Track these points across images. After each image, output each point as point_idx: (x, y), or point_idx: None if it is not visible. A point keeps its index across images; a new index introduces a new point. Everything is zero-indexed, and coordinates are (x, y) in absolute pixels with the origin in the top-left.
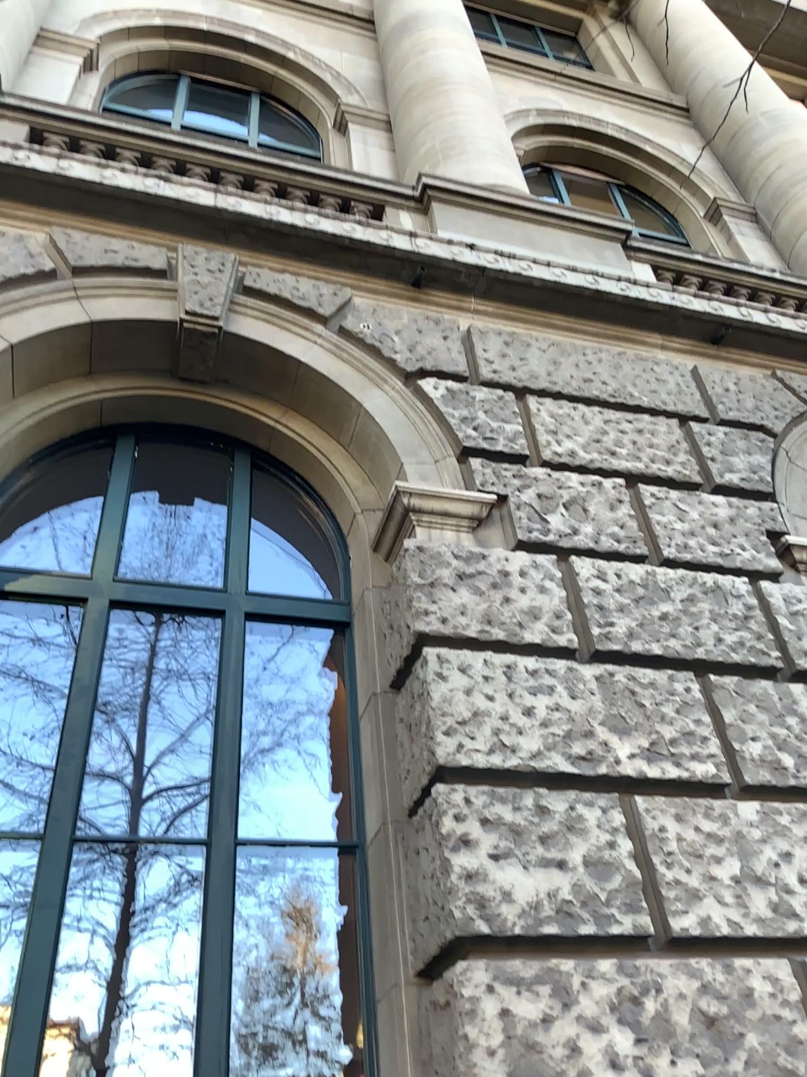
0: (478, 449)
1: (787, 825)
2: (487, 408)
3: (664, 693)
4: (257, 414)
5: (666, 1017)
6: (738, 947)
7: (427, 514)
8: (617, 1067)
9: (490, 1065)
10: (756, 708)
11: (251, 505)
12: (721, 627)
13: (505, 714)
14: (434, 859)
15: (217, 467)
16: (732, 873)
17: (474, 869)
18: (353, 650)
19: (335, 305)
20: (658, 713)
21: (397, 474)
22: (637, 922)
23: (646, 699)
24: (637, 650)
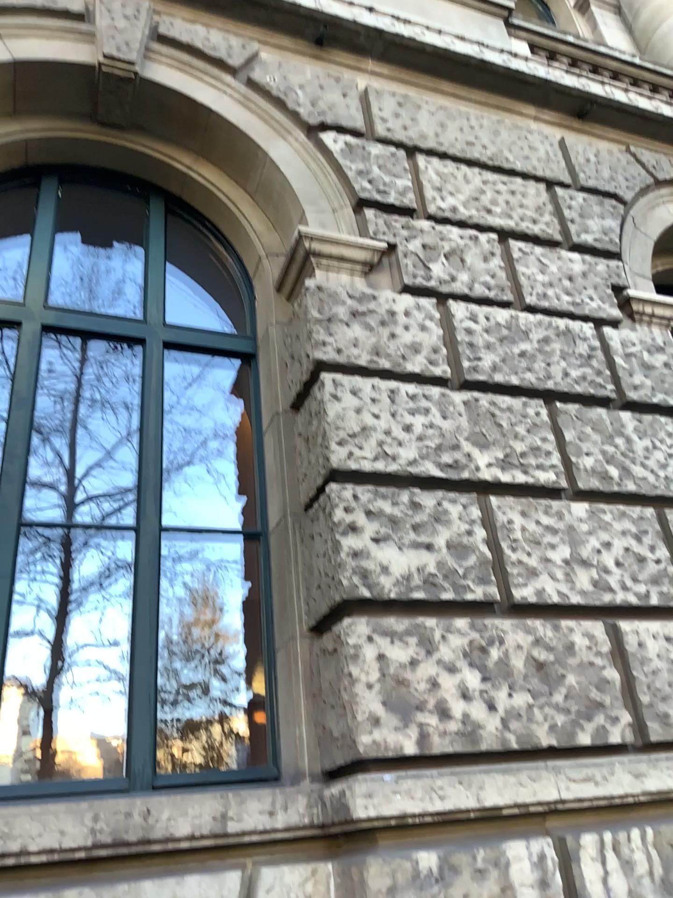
0: (371, 201)
1: (610, 522)
2: (380, 164)
3: (519, 415)
4: (171, 160)
5: (507, 662)
6: (565, 612)
7: (325, 257)
8: (467, 697)
9: (368, 696)
10: (592, 429)
11: (166, 248)
12: (569, 364)
13: (388, 428)
14: (325, 543)
15: (135, 212)
16: (564, 557)
17: (360, 550)
18: (257, 375)
19: (243, 59)
20: (513, 431)
21: (298, 221)
22: (487, 592)
23: (504, 419)
24: (499, 380)
